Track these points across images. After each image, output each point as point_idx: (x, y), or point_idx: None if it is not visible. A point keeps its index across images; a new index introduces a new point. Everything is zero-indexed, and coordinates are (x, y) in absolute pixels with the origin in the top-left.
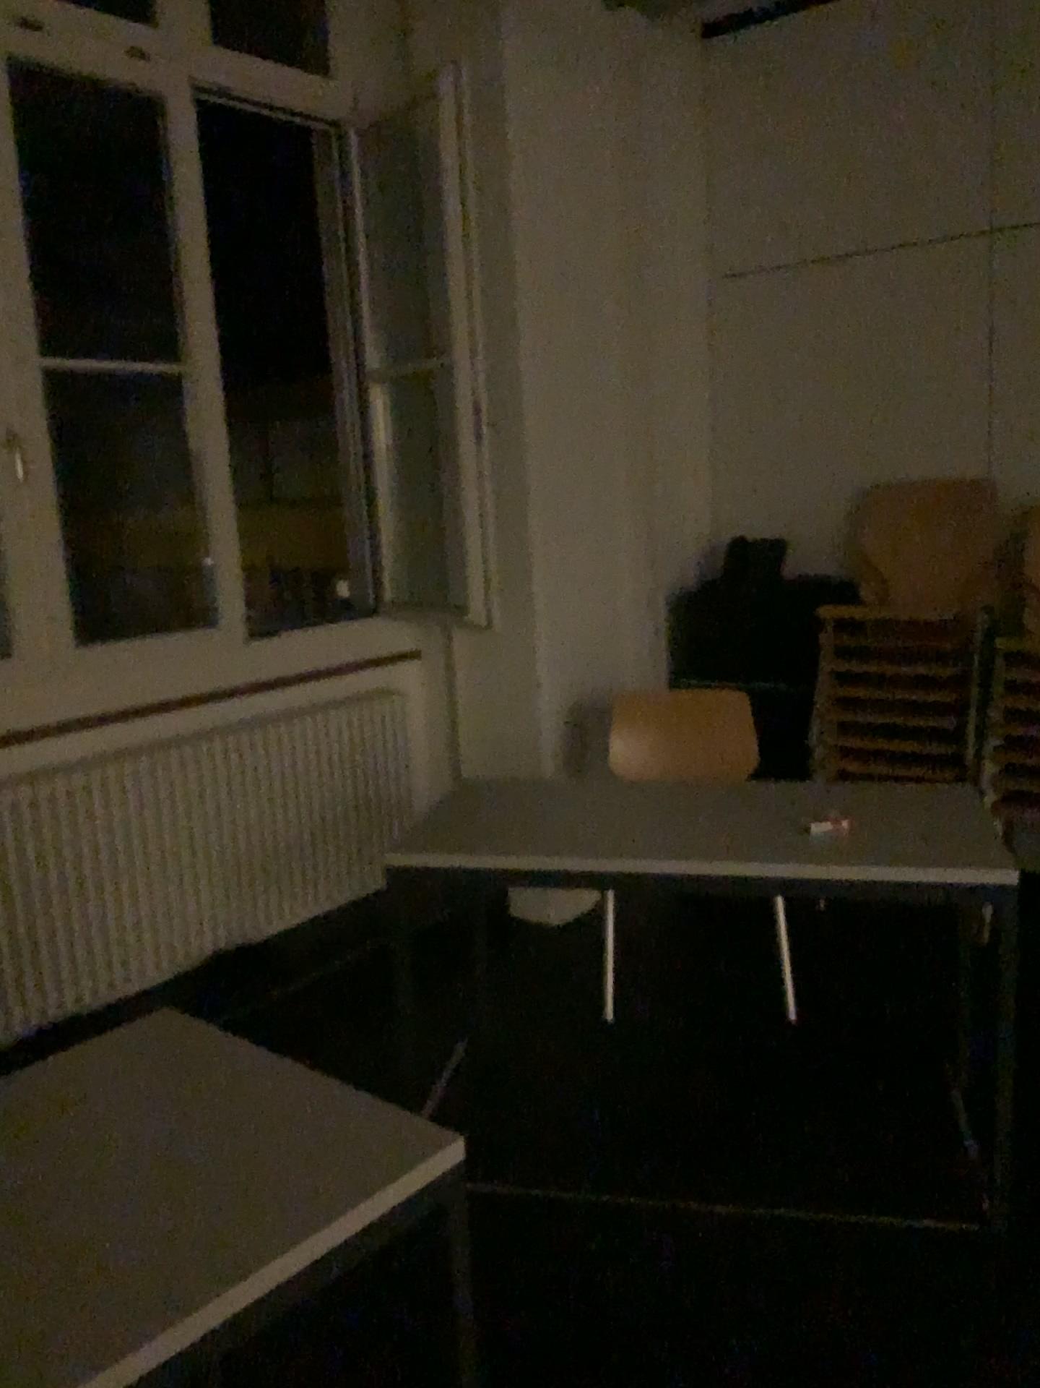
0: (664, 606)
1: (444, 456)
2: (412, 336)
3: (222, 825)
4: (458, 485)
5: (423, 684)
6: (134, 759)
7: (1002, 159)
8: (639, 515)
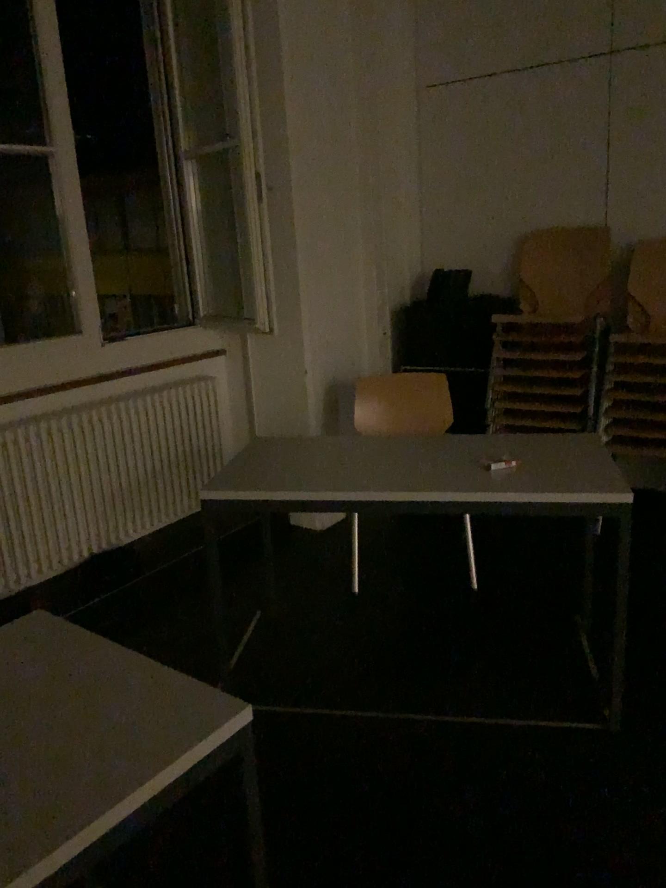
0: (390, 321)
1: (237, 216)
2: (214, 130)
3: (90, 475)
4: (248, 237)
5: (228, 376)
6: (24, 432)
7: (624, 5)
8: (373, 258)
